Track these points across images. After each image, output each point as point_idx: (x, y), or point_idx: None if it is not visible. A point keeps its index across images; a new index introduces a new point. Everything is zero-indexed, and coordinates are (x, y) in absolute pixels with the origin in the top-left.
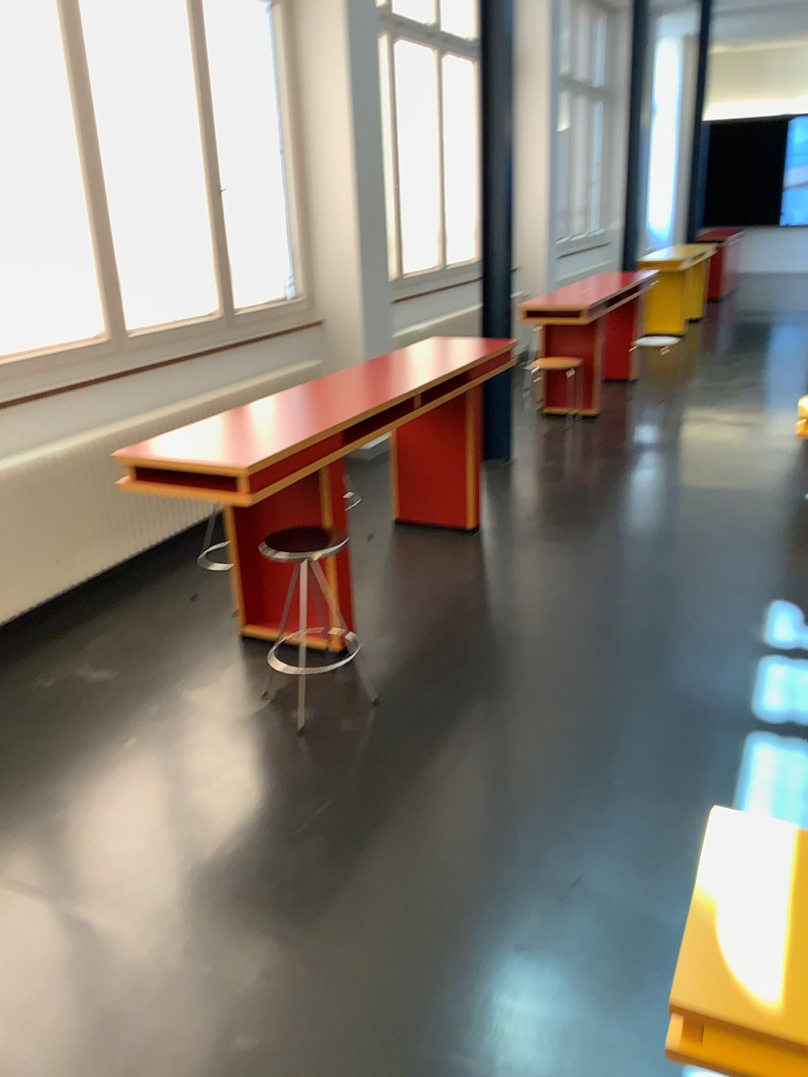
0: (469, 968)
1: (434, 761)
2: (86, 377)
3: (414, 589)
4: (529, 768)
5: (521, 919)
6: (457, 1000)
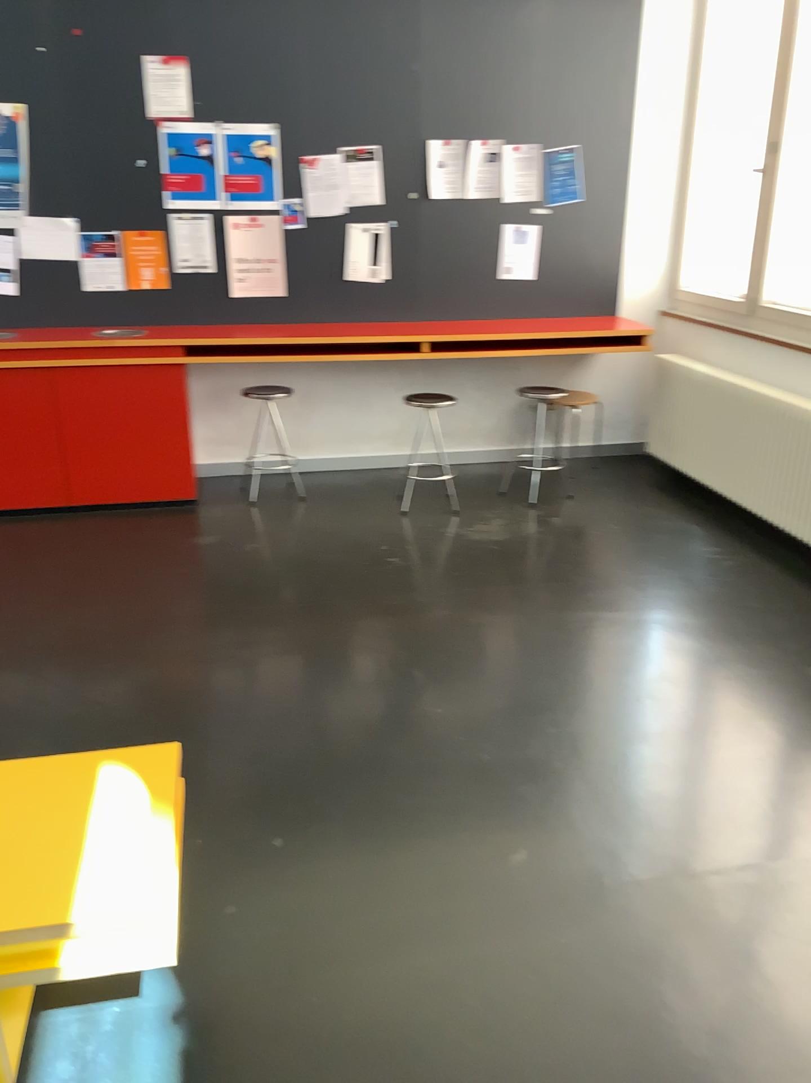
0: (417, 999)
1: None
2: None
3: None
4: None
5: (406, 1082)
6: (407, 968)
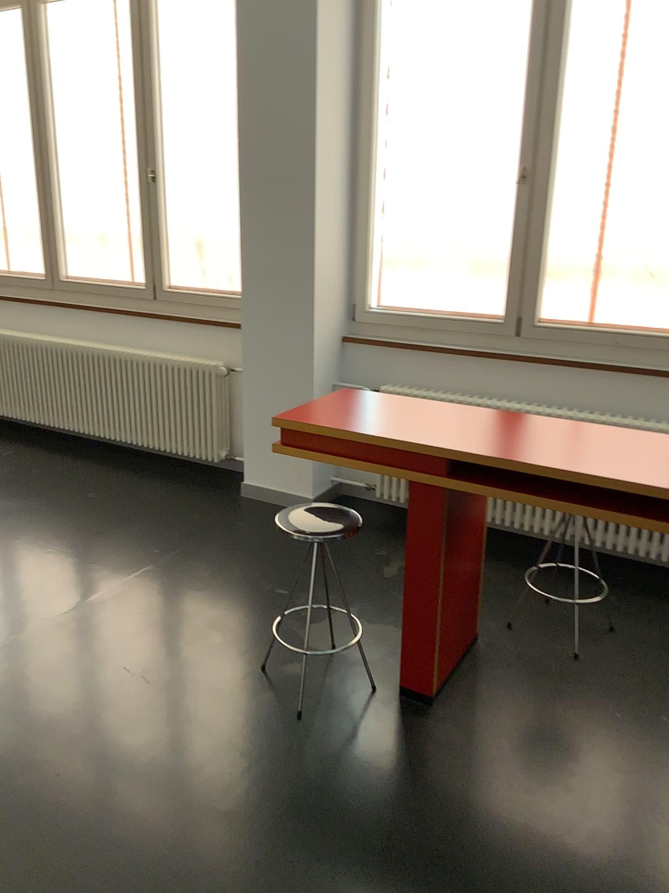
0: None
1: (186, 747)
2: (652, 369)
3: (611, 768)
4: (135, 818)
5: None
6: None
